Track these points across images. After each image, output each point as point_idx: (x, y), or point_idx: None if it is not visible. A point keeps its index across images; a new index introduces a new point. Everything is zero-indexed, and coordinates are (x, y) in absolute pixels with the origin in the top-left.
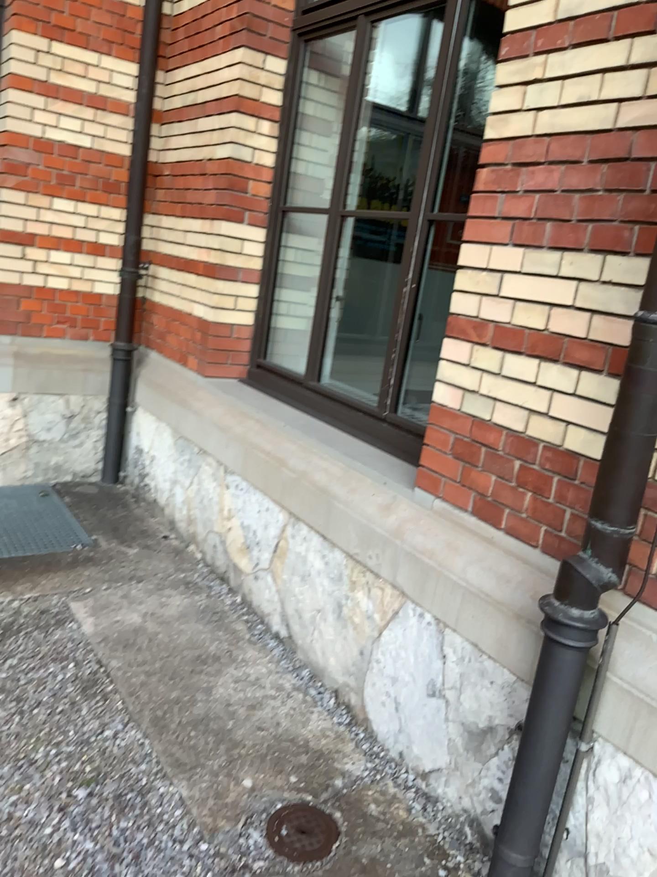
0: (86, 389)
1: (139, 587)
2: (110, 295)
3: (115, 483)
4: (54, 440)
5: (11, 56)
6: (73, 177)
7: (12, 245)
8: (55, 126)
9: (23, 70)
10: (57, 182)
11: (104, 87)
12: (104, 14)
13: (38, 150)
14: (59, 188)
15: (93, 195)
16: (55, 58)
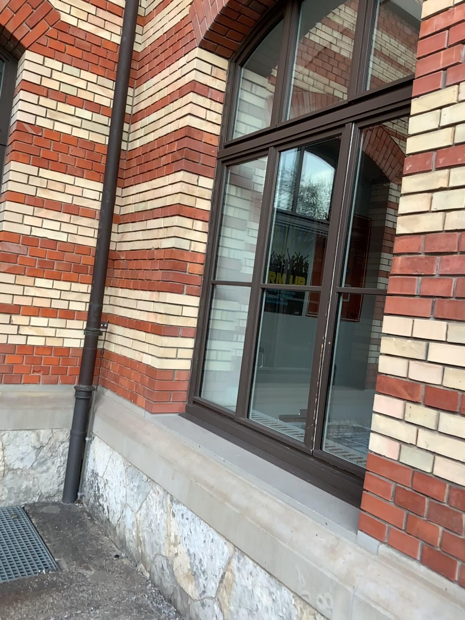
0: (54, 424)
1: (97, 615)
2: (76, 349)
3: (75, 503)
4: (25, 468)
5: (10, 179)
6: (51, 262)
7: (1, 314)
8: (40, 226)
9: (19, 188)
10: (39, 266)
11: (77, 199)
12: (79, 150)
13: (26, 243)
14: (40, 270)
15: (66, 274)
16: (42, 180)
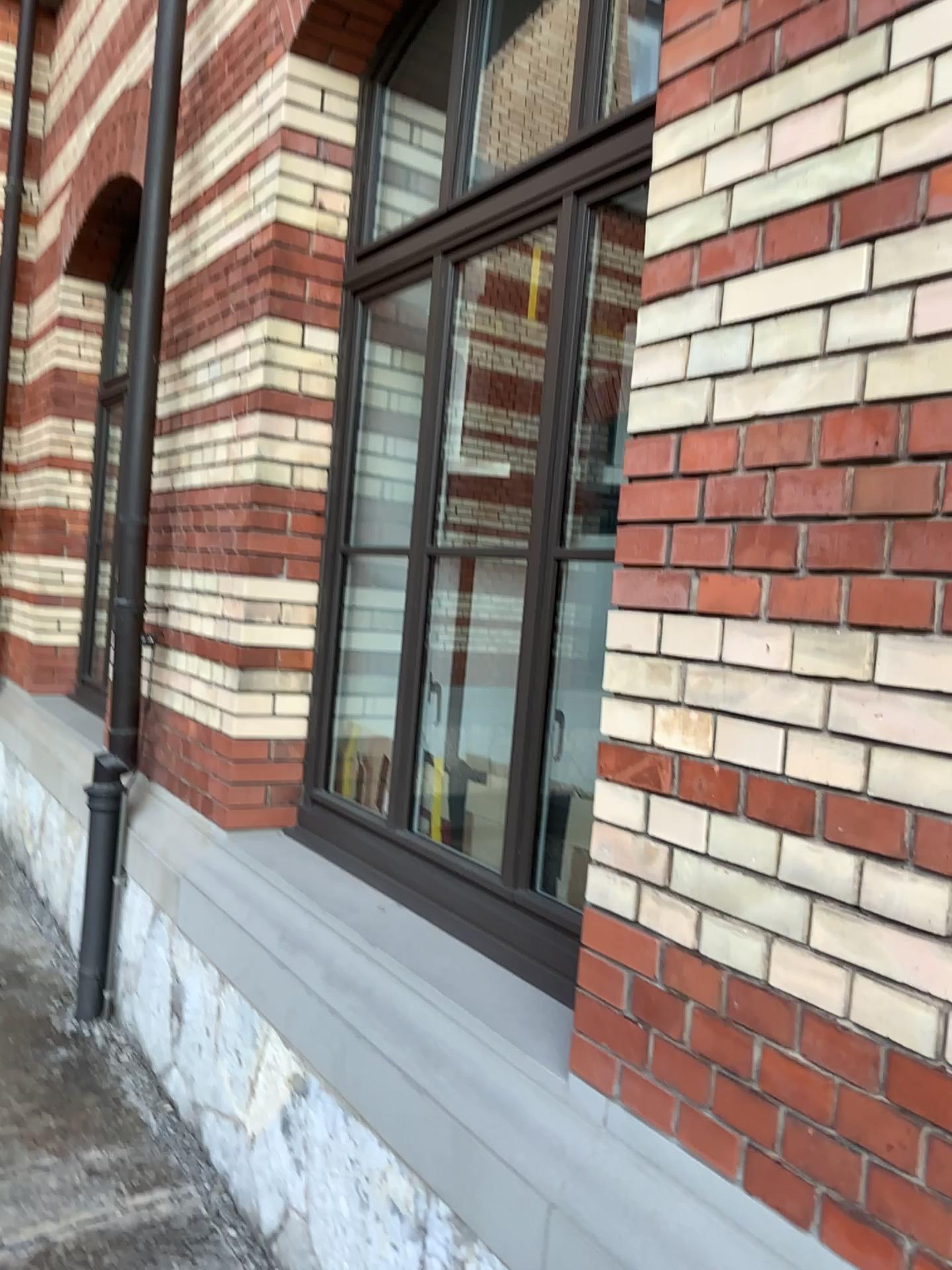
0: None
1: None
2: None
3: None
4: None
5: None
6: None
7: None
8: None
9: None
10: None
11: None
12: None
13: None
14: None
15: None
16: None
